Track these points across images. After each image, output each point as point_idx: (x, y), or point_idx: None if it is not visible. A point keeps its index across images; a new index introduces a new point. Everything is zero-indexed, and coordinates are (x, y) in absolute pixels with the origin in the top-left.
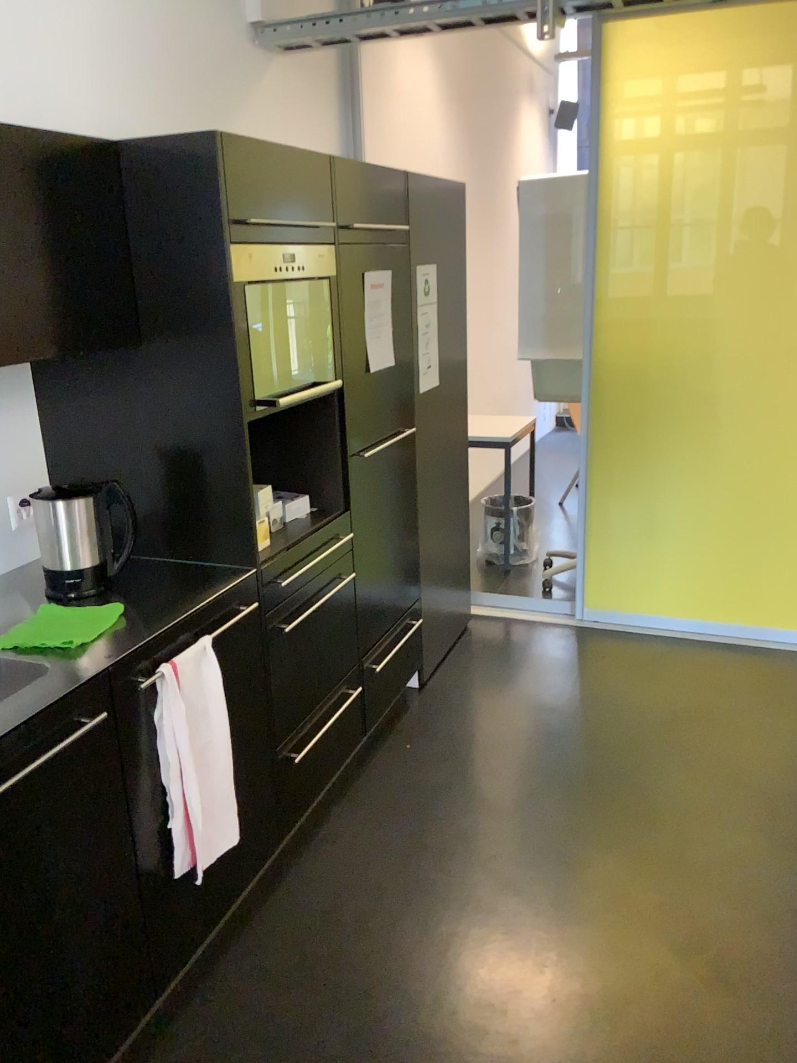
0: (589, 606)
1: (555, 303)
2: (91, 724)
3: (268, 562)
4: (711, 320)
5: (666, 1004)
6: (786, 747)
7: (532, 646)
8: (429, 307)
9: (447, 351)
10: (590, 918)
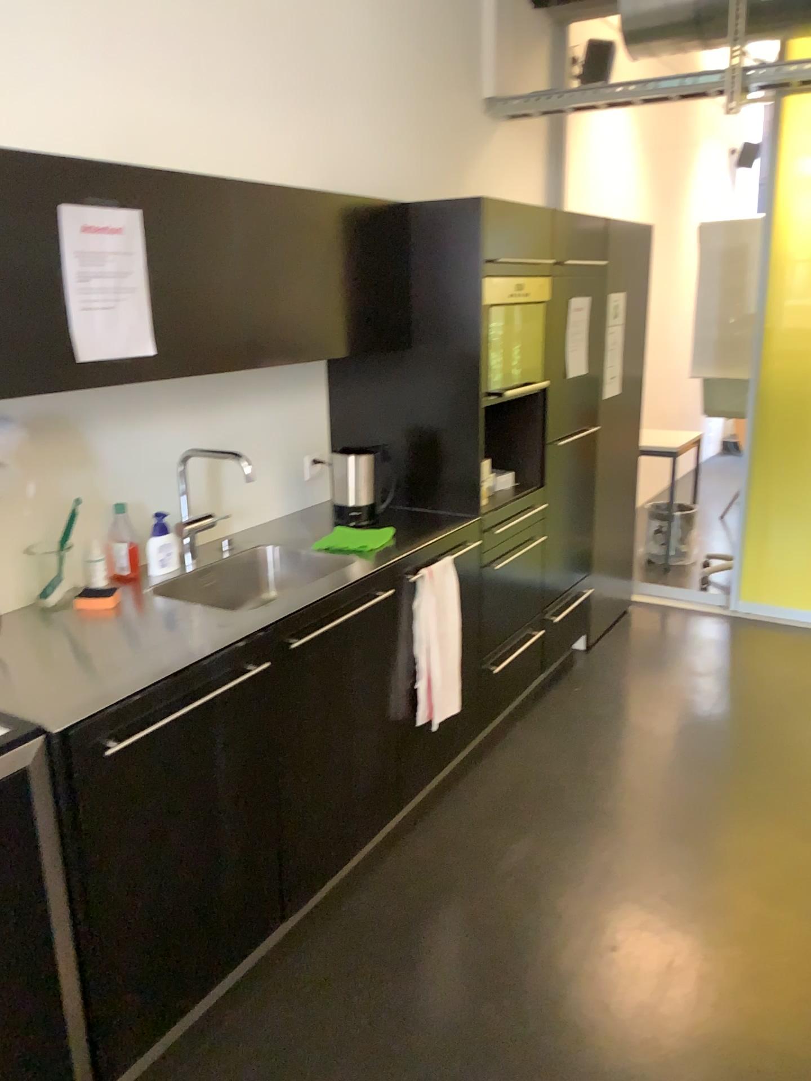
0: (742, 600)
1: (726, 330)
2: (382, 596)
3: (489, 513)
4: None
5: (784, 864)
6: None
7: (687, 628)
8: (616, 329)
9: (629, 365)
10: (726, 808)
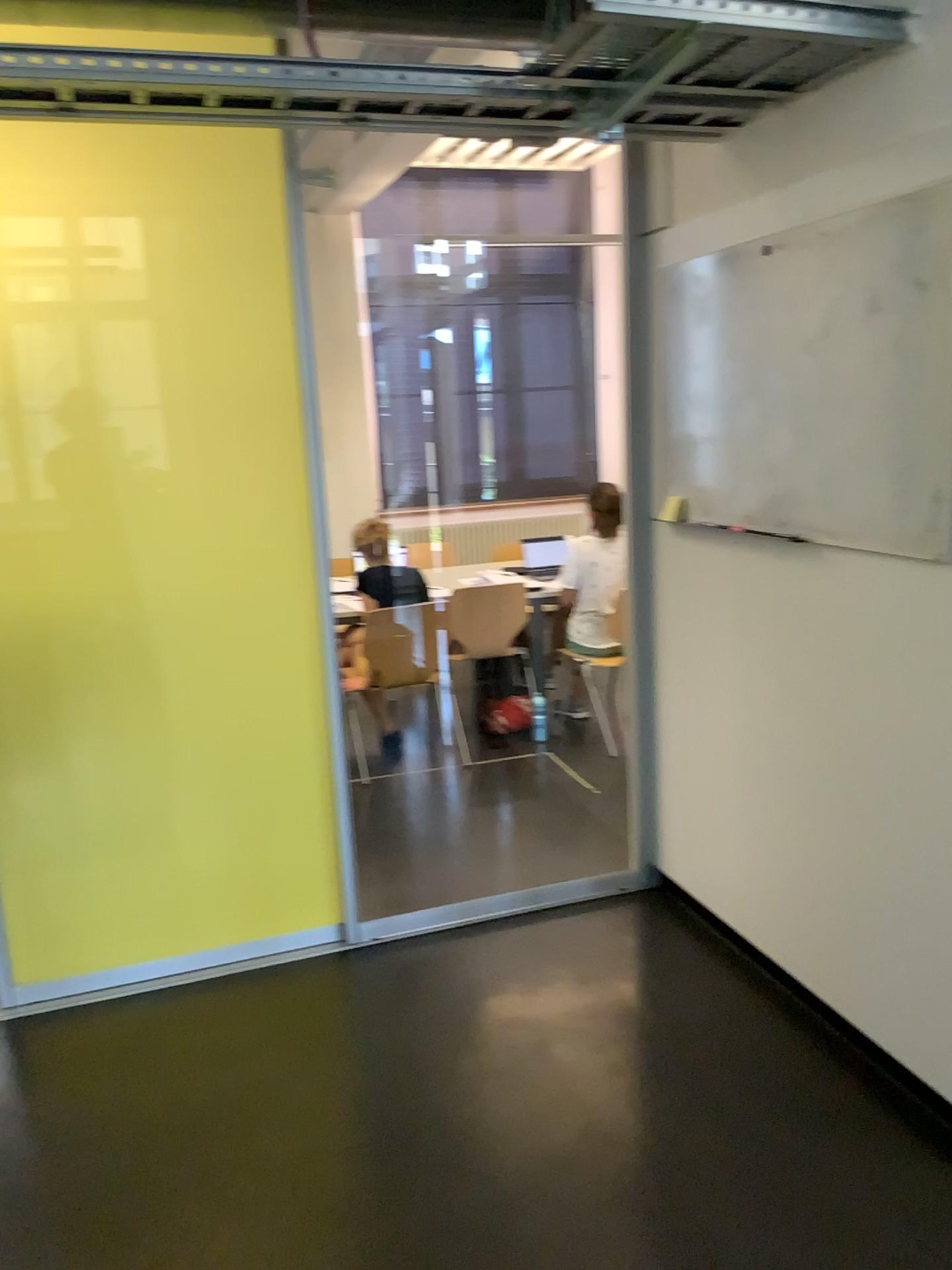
0: (17, 986)
1: None
2: None
3: None
4: (124, 544)
5: None
6: (349, 1129)
7: None
8: None
9: None
10: None
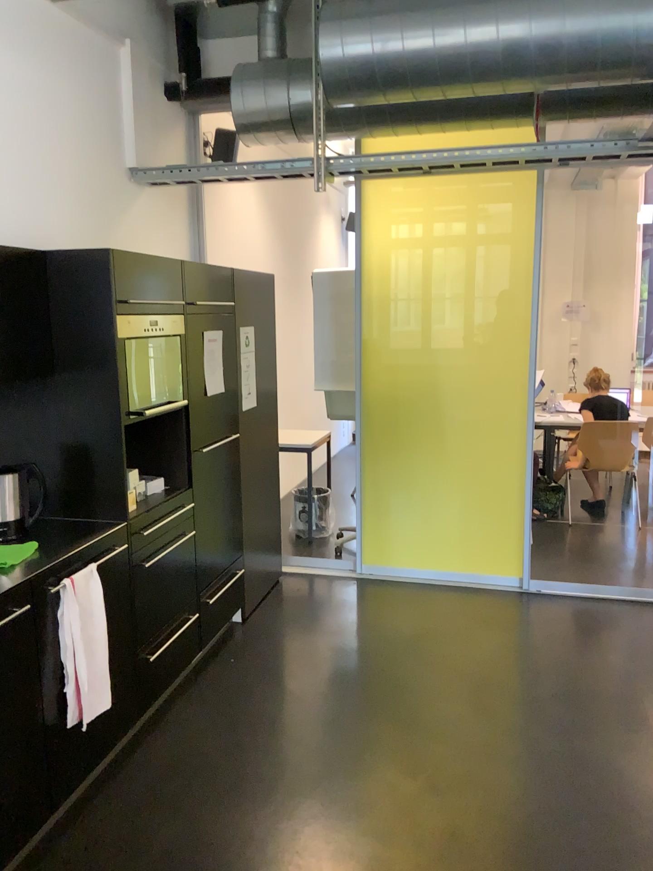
0: (366, 564)
1: (339, 352)
2: (20, 611)
3: (135, 518)
4: (438, 365)
5: (395, 802)
6: (489, 649)
7: (324, 593)
8: (248, 354)
9: (261, 383)
10: (350, 756)
